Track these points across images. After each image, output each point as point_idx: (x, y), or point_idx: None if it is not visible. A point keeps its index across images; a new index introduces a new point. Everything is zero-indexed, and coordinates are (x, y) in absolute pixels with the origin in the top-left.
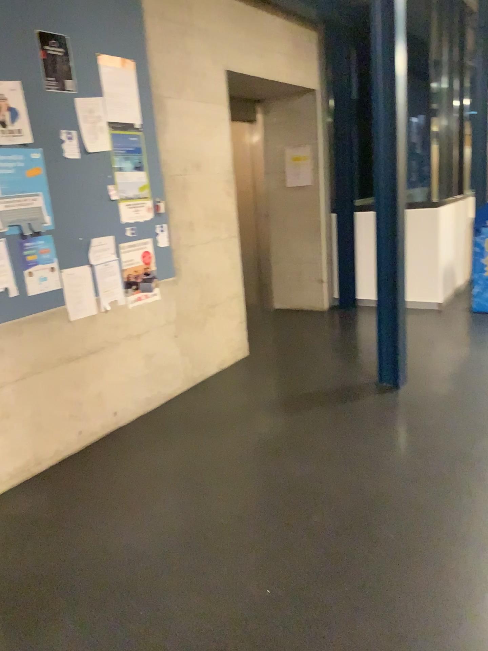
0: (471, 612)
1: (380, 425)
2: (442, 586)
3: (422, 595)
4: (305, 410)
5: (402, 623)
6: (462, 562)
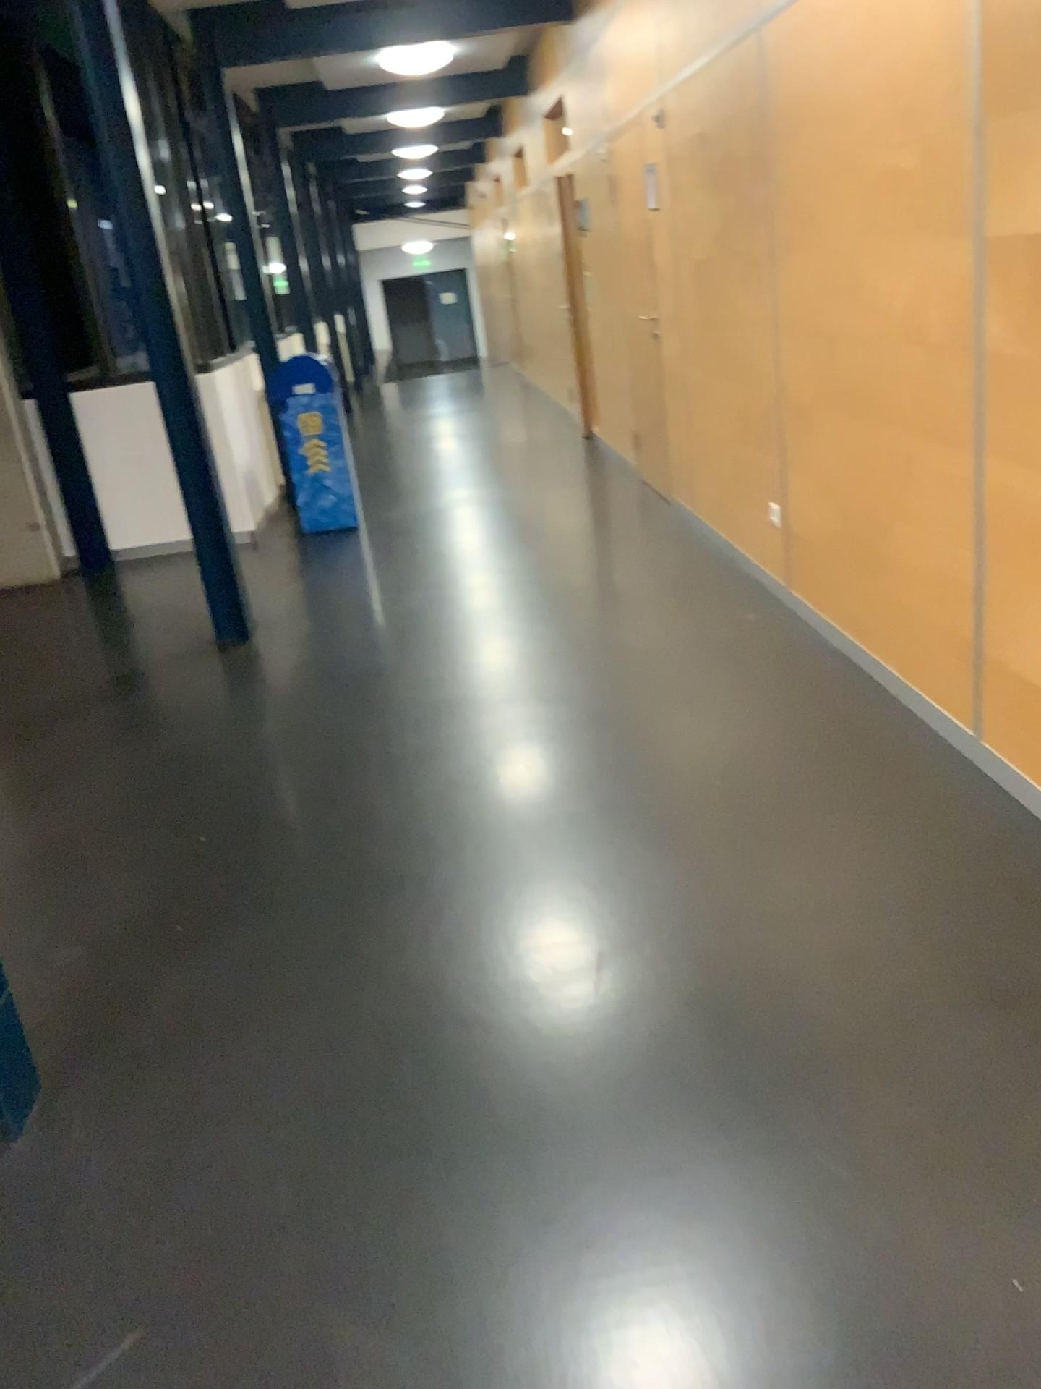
0: (422, 767)
1: (242, 677)
2: (387, 762)
3: (371, 774)
4: (120, 693)
5: (361, 796)
6: (399, 742)
